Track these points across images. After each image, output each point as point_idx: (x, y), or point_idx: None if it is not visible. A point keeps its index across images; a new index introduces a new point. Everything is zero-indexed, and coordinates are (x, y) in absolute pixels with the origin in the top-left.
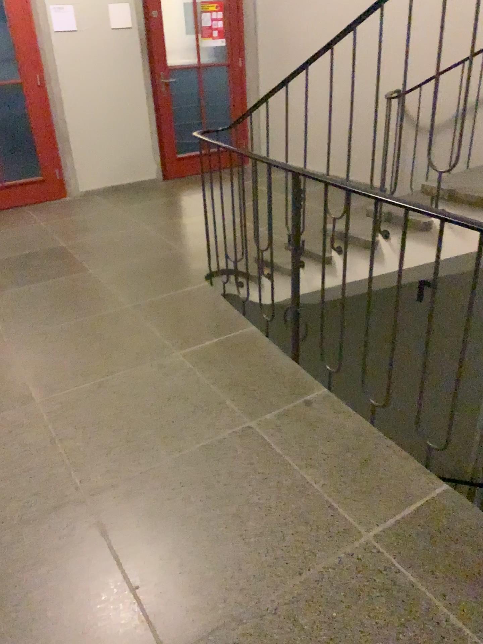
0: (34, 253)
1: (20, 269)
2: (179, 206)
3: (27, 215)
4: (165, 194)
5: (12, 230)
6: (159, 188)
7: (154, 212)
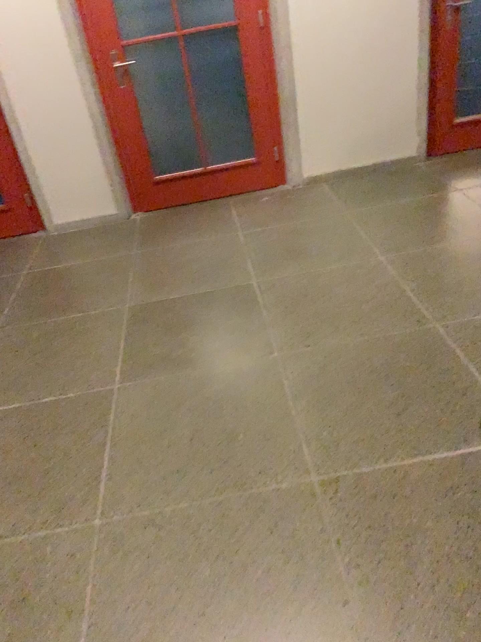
0: (211, 294)
1: (181, 330)
2: (444, 216)
3: (227, 212)
4: (425, 187)
5: (200, 240)
6: (415, 174)
7: (402, 225)
